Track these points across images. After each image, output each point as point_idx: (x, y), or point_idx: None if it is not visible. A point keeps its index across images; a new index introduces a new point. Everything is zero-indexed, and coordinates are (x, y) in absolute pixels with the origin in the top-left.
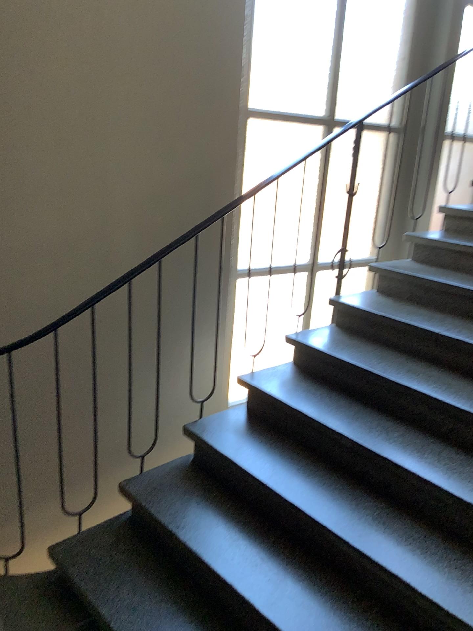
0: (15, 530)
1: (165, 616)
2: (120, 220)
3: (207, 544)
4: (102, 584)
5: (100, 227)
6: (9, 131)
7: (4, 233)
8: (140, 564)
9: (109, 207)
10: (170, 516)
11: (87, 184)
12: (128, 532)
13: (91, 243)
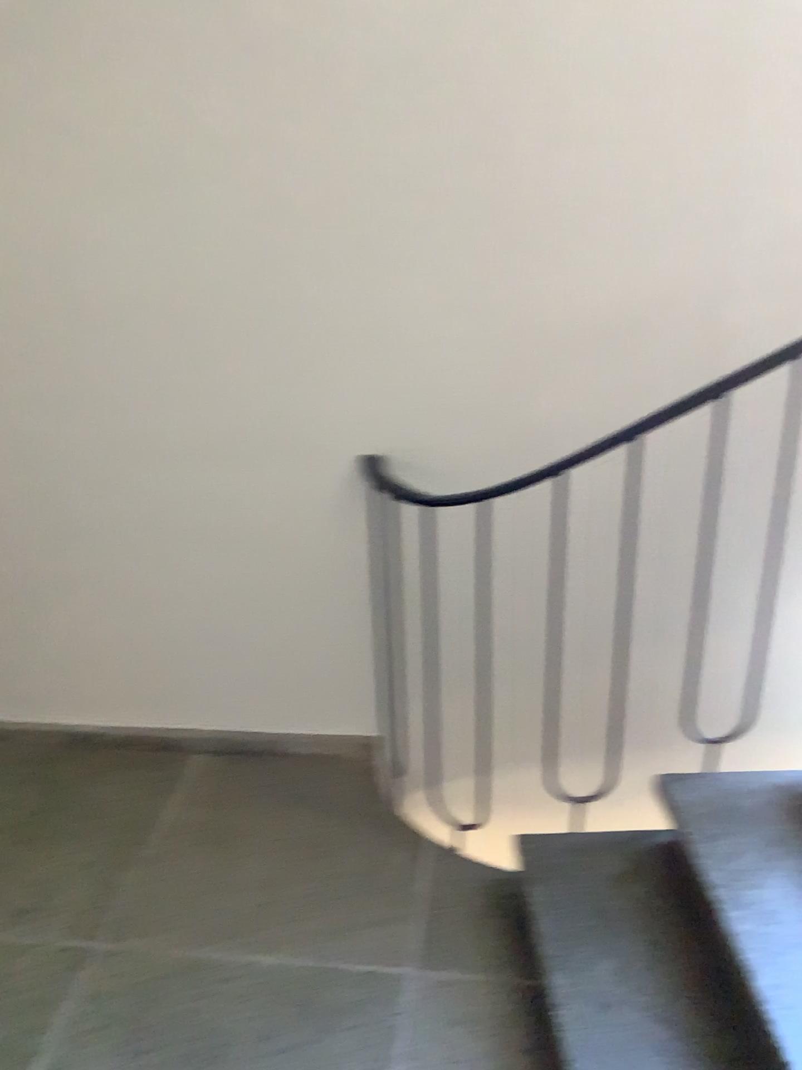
0: (506, 786)
1: (661, 1056)
2: (757, 275)
3: (783, 966)
4: (576, 938)
5: (710, 289)
6: (554, 111)
7: (531, 298)
8: (657, 937)
9: (734, 247)
10: (731, 877)
11: (694, 202)
12: (658, 869)
13: (688, 320)
